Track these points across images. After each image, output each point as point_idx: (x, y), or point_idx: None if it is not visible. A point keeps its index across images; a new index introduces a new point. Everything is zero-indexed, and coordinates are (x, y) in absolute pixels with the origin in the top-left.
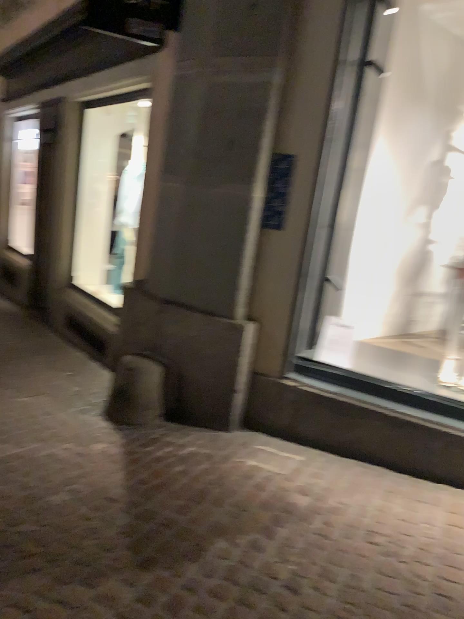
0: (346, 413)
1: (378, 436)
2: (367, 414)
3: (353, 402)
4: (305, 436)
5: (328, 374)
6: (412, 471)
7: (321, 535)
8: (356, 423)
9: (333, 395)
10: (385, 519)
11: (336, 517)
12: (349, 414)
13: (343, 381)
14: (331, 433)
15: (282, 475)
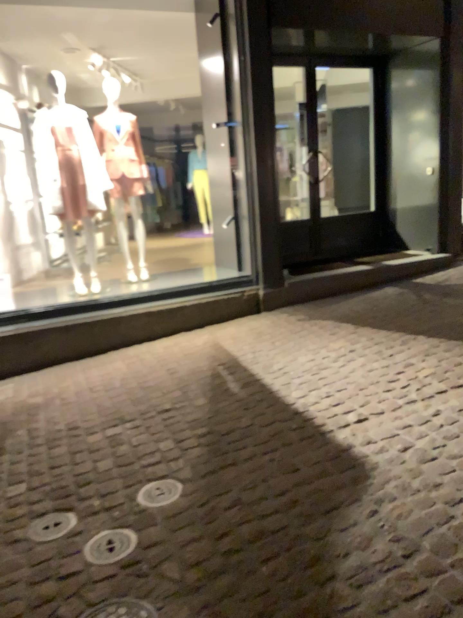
0: (29, 339)
1: (57, 344)
2: (44, 333)
3: (31, 329)
4: (4, 372)
5: (1, 319)
6: (88, 355)
7: (67, 403)
8: (39, 343)
9: (14, 331)
10: (94, 379)
11: (66, 394)
12: (31, 339)
13: (15, 319)
14: (23, 359)
15: (12, 396)
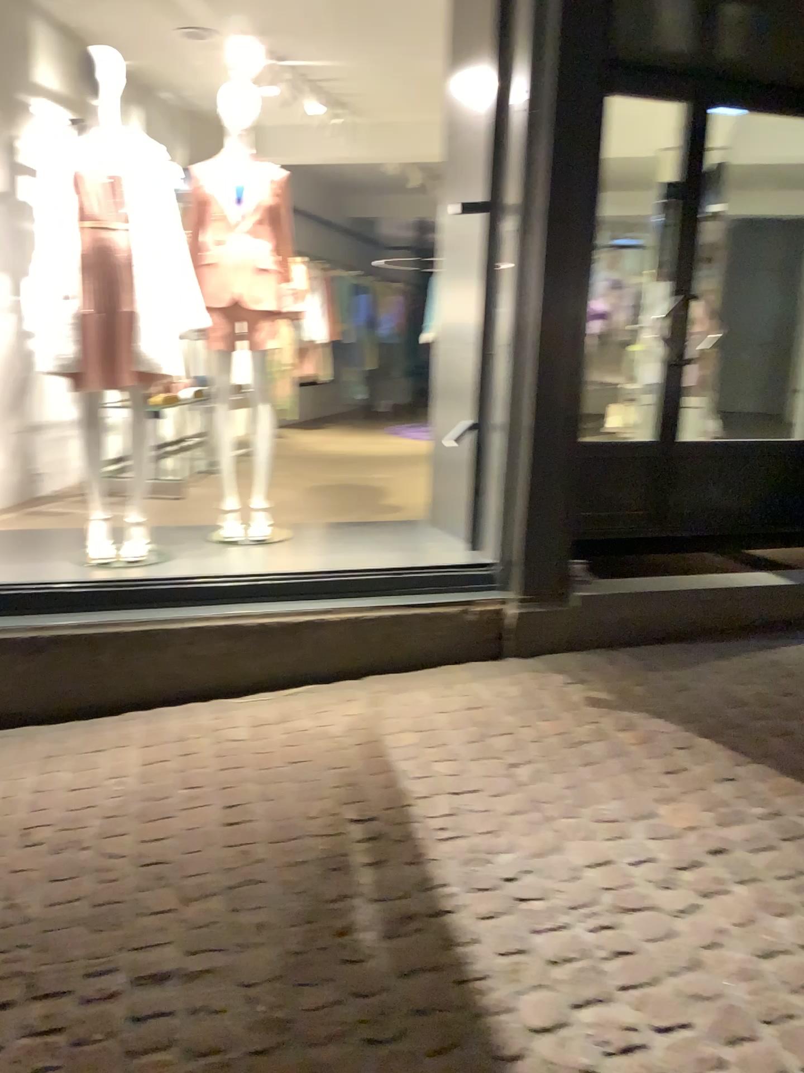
0: None
1: (11, 679)
2: None
3: None
4: None
5: None
6: (81, 711)
7: None
8: None
9: None
10: (48, 800)
11: None
12: None
13: None
14: None
15: None
